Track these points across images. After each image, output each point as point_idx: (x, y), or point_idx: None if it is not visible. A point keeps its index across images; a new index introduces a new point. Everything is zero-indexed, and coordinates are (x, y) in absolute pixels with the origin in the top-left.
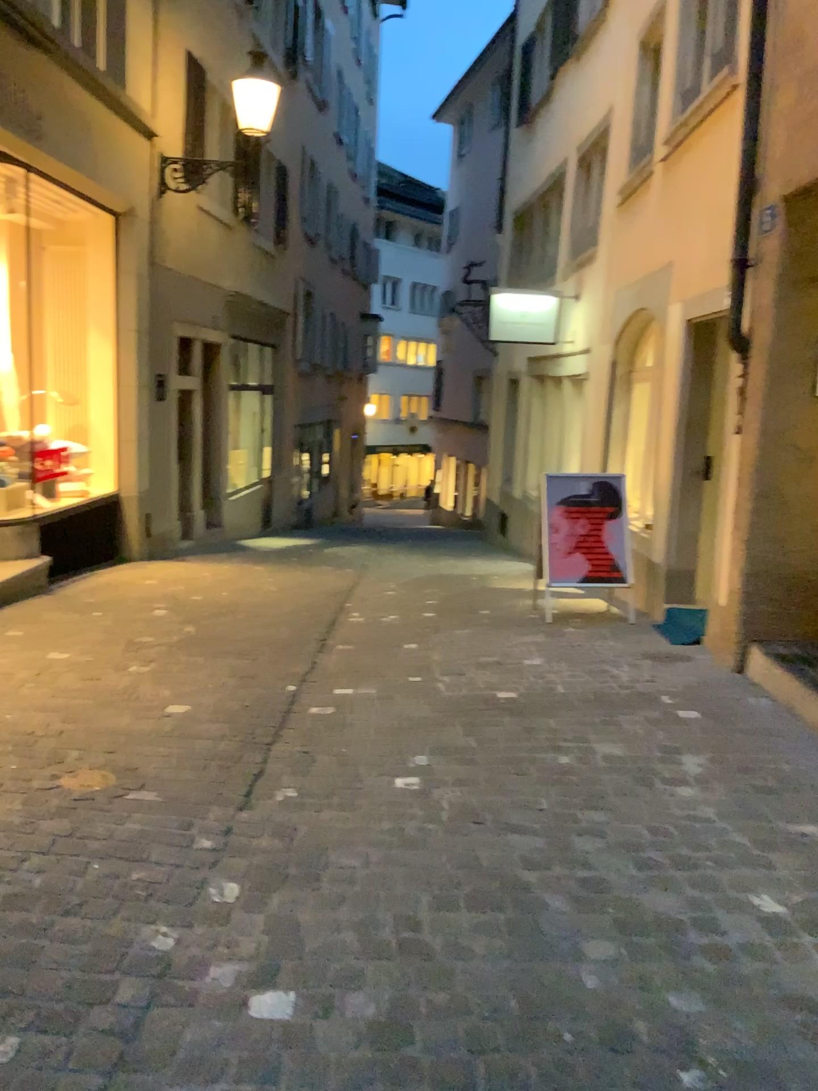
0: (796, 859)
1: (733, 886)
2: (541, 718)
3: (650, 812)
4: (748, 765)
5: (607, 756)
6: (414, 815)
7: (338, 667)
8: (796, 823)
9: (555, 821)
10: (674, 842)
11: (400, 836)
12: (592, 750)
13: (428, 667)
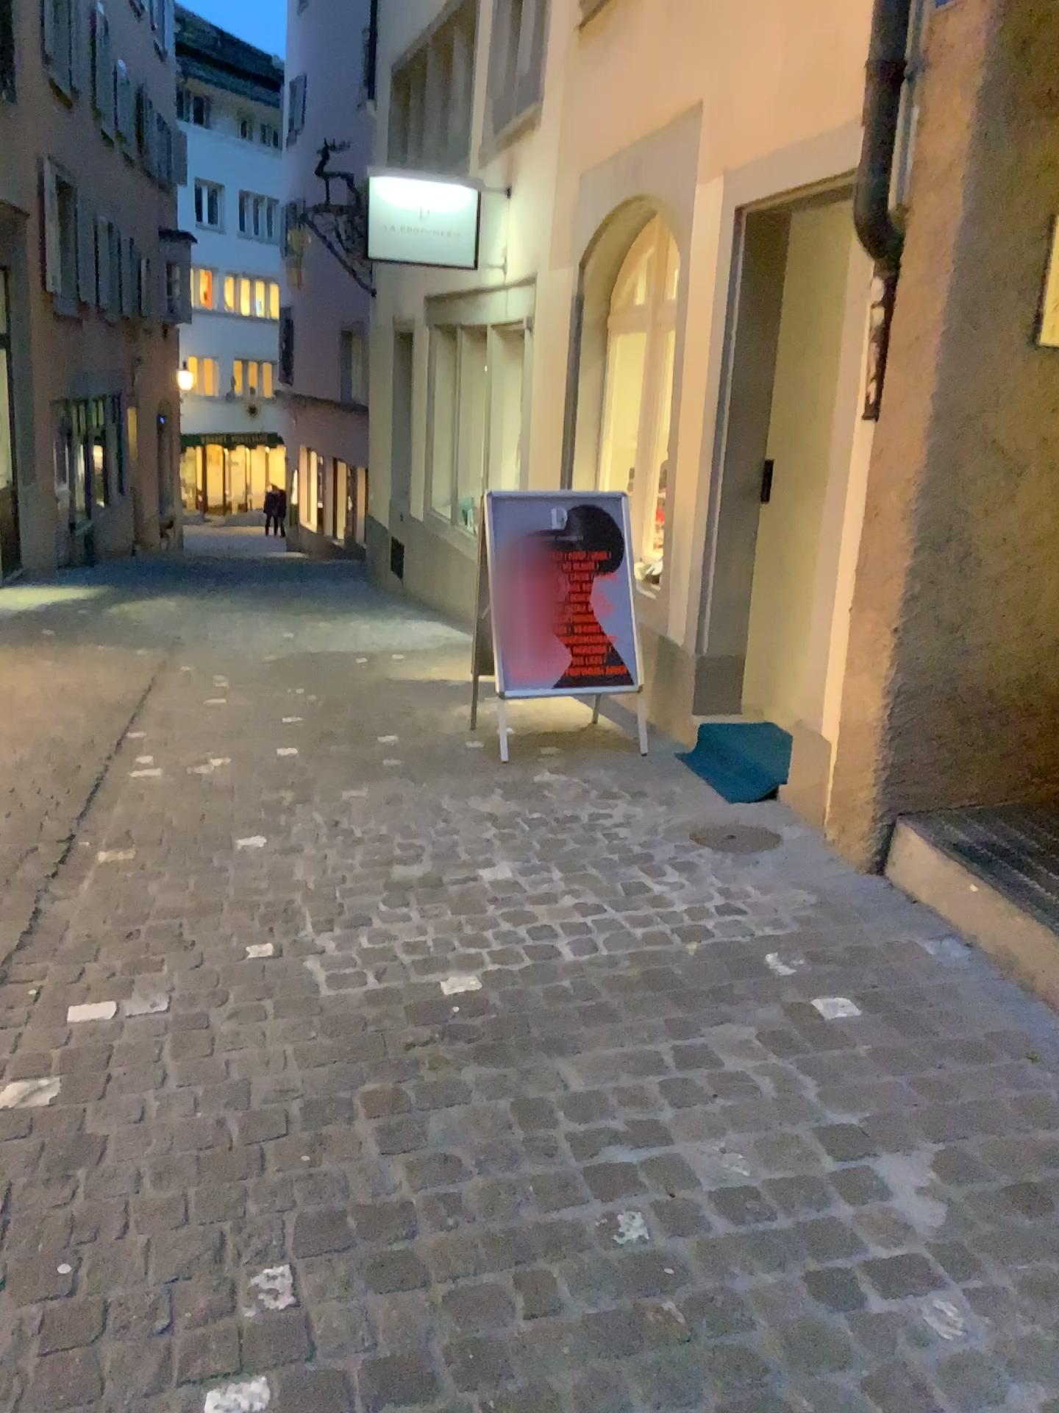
0: None
1: None
2: (543, 1056)
3: None
4: (1025, 1177)
5: (721, 1188)
6: None
7: (89, 929)
8: None
9: None
10: None
11: None
12: (683, 1171)
13: (284, 905)
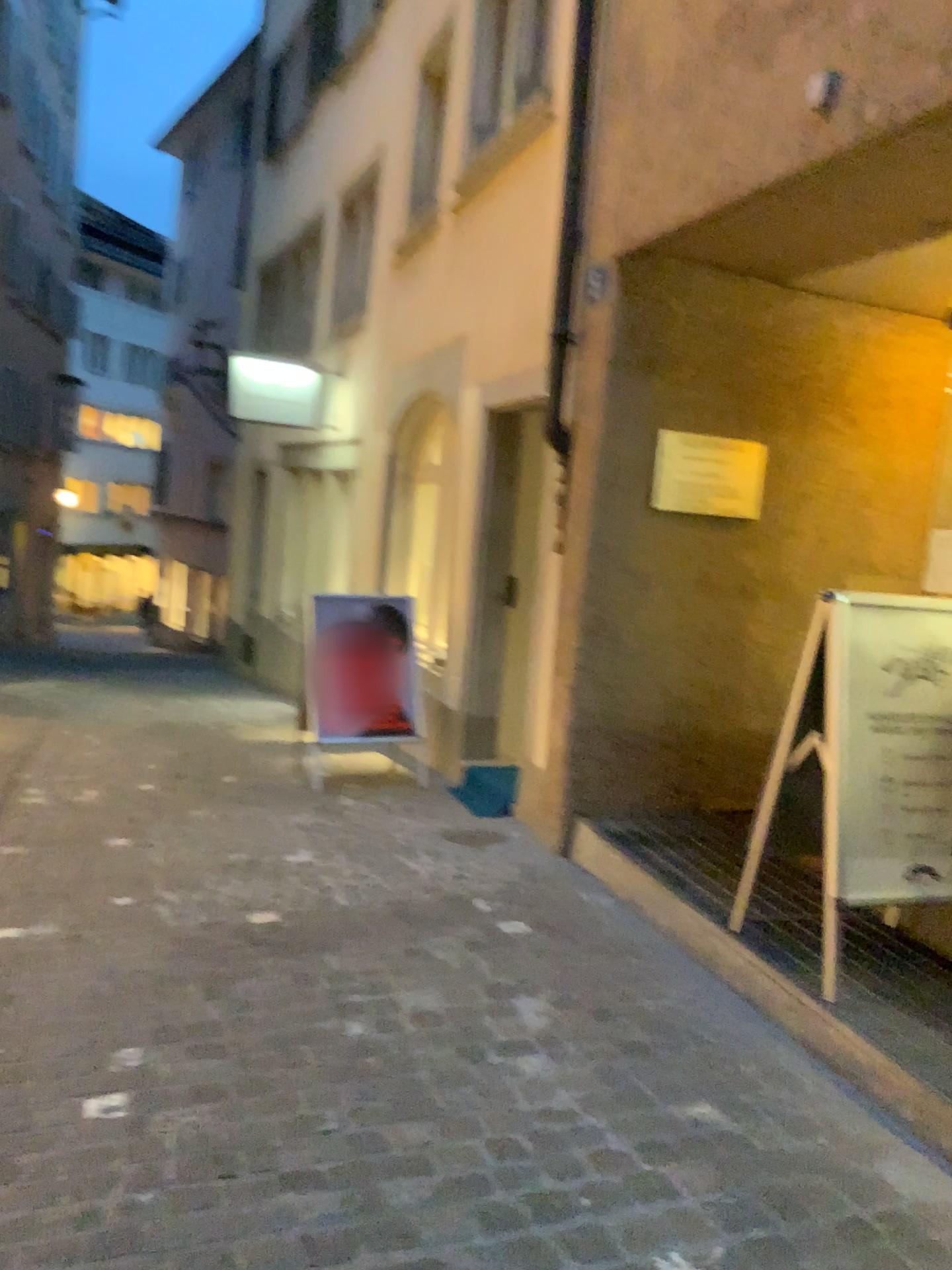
0: (697, 1169)
1: (624, 1240)
2: (315, 954)
3: (488, 1110)
4: (602, 1007)
5: (415, 1012)
6: (121, 1176)
7: (3, 889)
8: (684, 1102)
9: (351, 1151)
10: (529, 1165)
11: (94, 1229)
12: (393, 1005)
13: (144, 876)
